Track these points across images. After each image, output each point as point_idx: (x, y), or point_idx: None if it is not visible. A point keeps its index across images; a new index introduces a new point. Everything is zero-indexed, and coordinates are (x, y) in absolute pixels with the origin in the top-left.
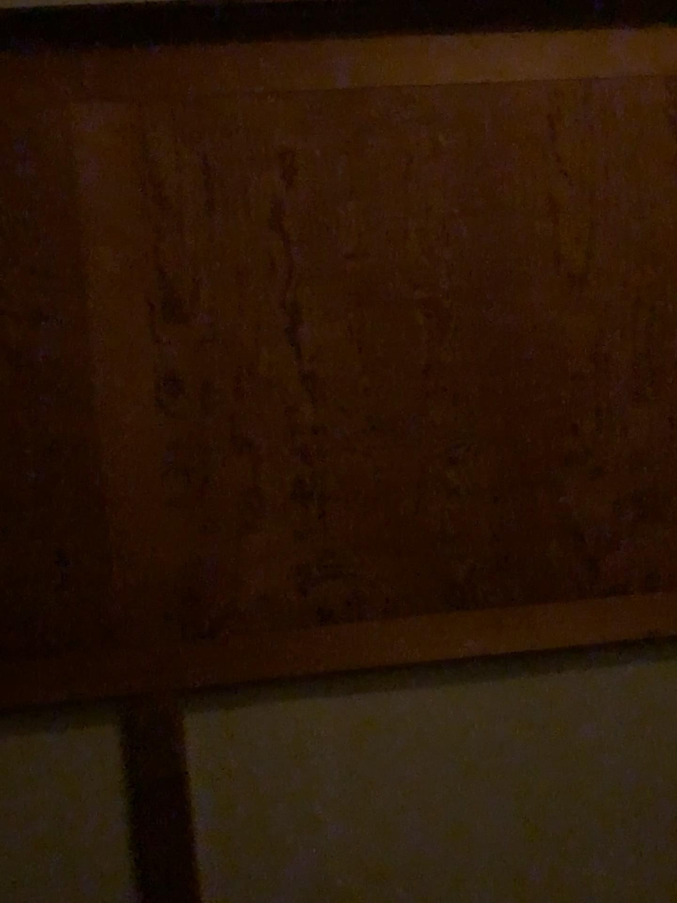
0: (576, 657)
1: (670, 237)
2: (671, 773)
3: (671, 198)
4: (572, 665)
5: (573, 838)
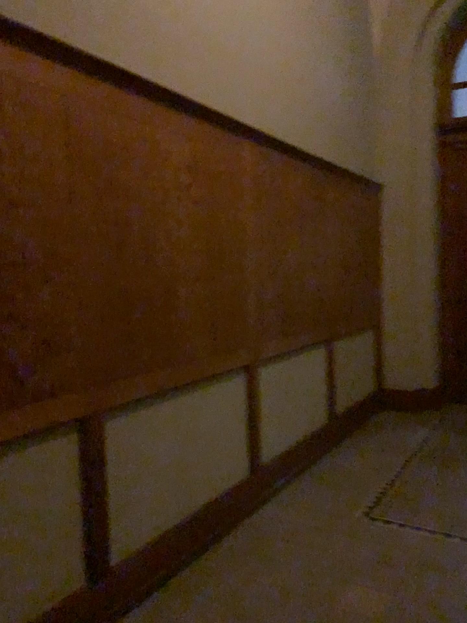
0: (4, 447)
1: (56, 188)
2: (57, 505)
3: (57, 165)
4: (1, 453)
5: (3, 567)
